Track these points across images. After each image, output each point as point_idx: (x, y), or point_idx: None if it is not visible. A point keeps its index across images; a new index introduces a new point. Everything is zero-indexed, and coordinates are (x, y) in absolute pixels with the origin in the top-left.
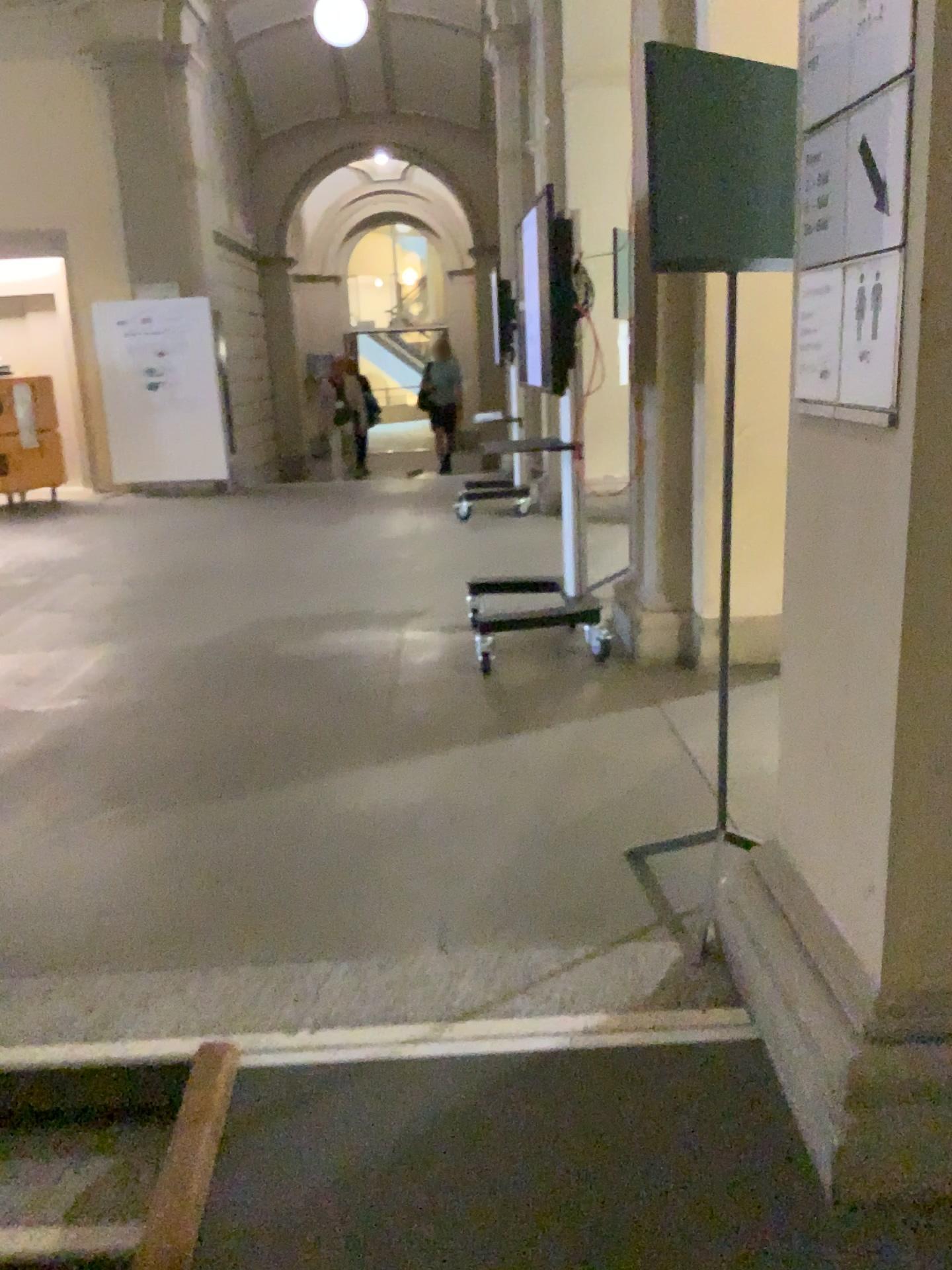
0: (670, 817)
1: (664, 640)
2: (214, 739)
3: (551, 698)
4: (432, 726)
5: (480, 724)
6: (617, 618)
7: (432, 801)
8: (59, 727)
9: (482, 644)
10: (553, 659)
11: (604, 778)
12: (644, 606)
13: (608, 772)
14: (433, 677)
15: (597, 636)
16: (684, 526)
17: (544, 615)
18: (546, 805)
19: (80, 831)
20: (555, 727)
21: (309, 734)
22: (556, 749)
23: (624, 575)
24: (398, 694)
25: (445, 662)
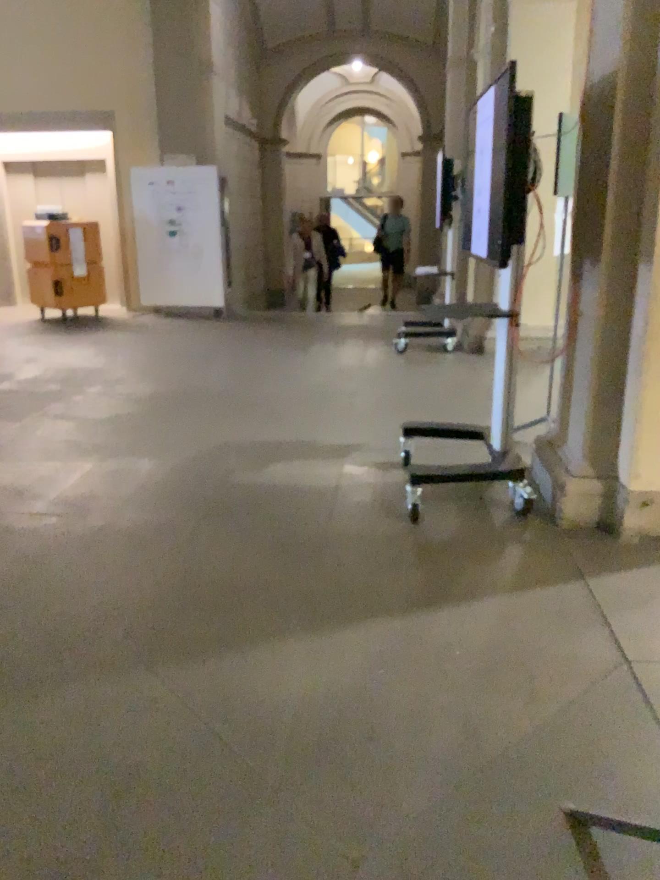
0: (615, 758)
1: (586, 503)
2: (155, 583)
3: (477, 561)
4: (361, 587)
5: (408, 590)
6: (539, 474)
7: (354, 697)
8: (25, 550)
9: (413, 492)
10: (479, 512)
11: (536, 685)
12: (566, 464)
13: (539, 673)
14: (366, 523)
15: (521, 494)
16: (616, 399)
17: (471, 464)
18: (475, 720)
19: (0, 697)
20: (481, 600)
21: (243, 586)
22: (484, 633)
23: (547, 432)
24: (332, 543)
25: (378, 506)
